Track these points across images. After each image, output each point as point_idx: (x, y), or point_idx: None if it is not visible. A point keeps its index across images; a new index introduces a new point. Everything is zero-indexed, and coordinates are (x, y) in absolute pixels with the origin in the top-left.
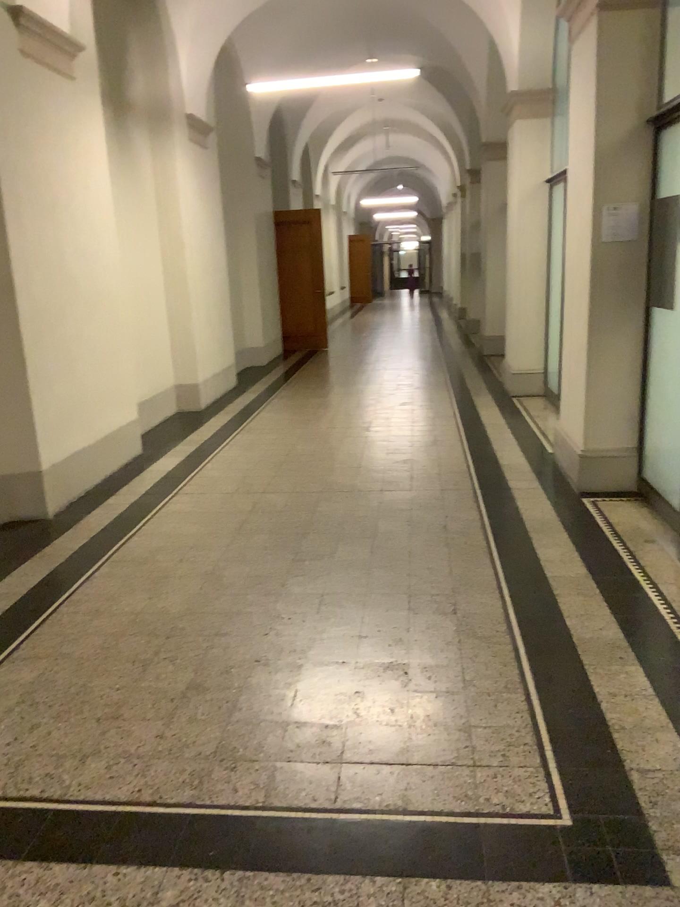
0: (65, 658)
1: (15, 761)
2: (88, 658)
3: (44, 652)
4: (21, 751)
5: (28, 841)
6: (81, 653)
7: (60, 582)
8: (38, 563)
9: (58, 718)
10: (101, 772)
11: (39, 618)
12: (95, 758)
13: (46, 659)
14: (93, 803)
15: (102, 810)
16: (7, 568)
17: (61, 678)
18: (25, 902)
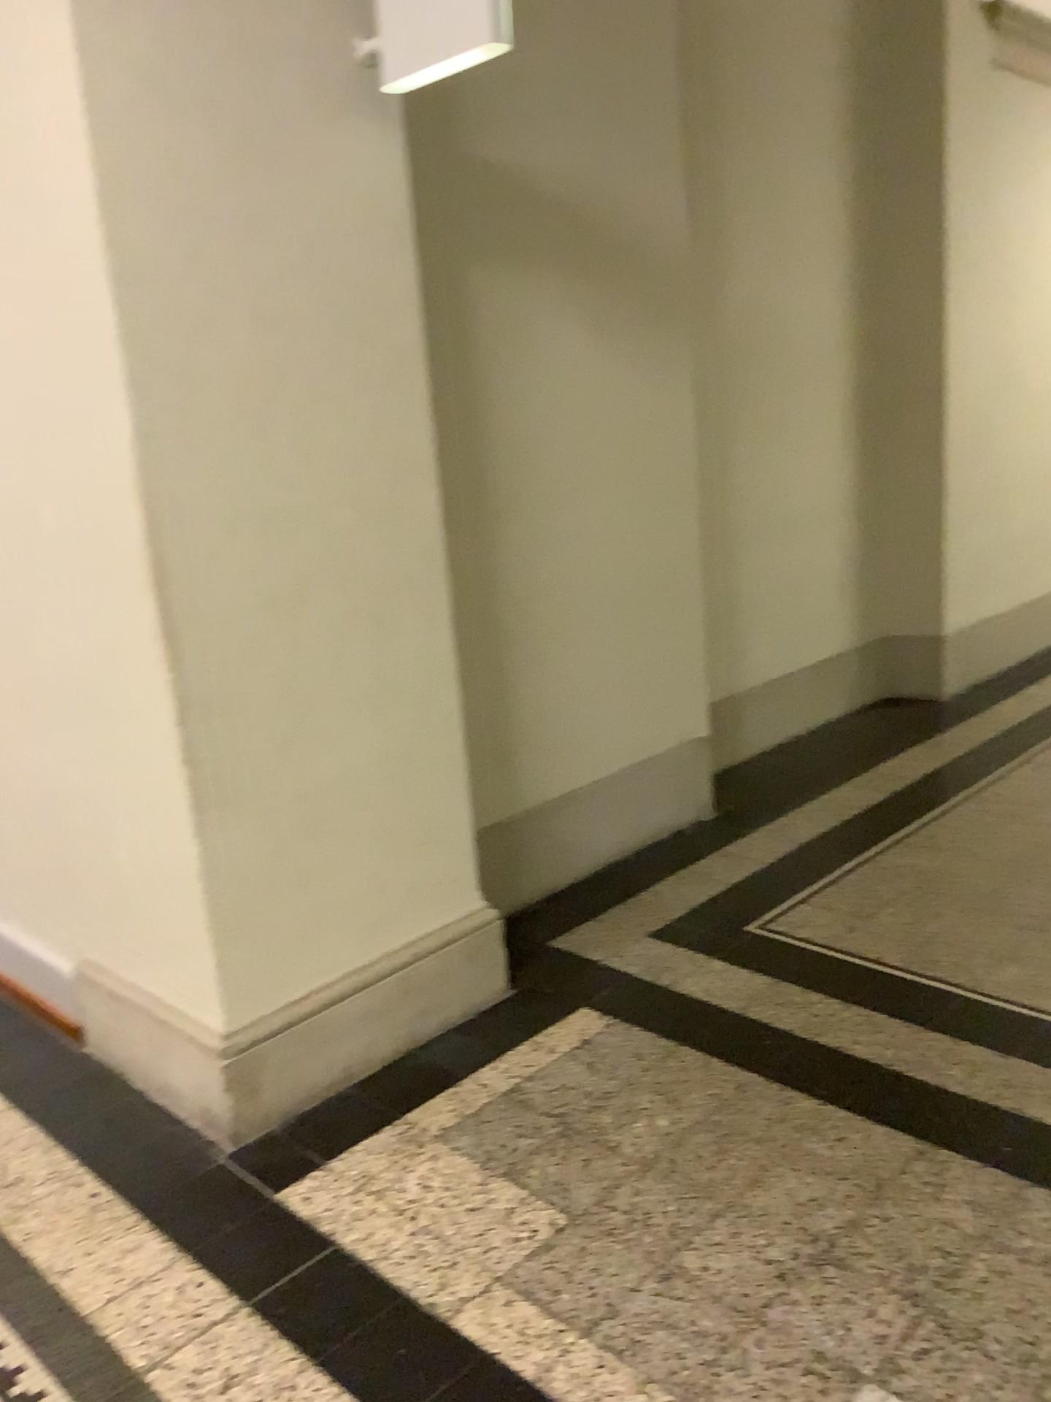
0: (969, 855)
1: (913, 941)
2: (999, 863)
3: (943, 844)
4: (920, 933)
5: (934, 1014)
6: (990, 855)
7: (959, 775)
8: (929, 749)
9: (962, 913)
10: (1017, 976)
11: (934, 808)
12: (1011, 961)
13: (946, 852)
14: (1008, 1001)
15: (1020, 1012)
16: (890, 750)
17: (964, 876)
18: (934, 1060)
